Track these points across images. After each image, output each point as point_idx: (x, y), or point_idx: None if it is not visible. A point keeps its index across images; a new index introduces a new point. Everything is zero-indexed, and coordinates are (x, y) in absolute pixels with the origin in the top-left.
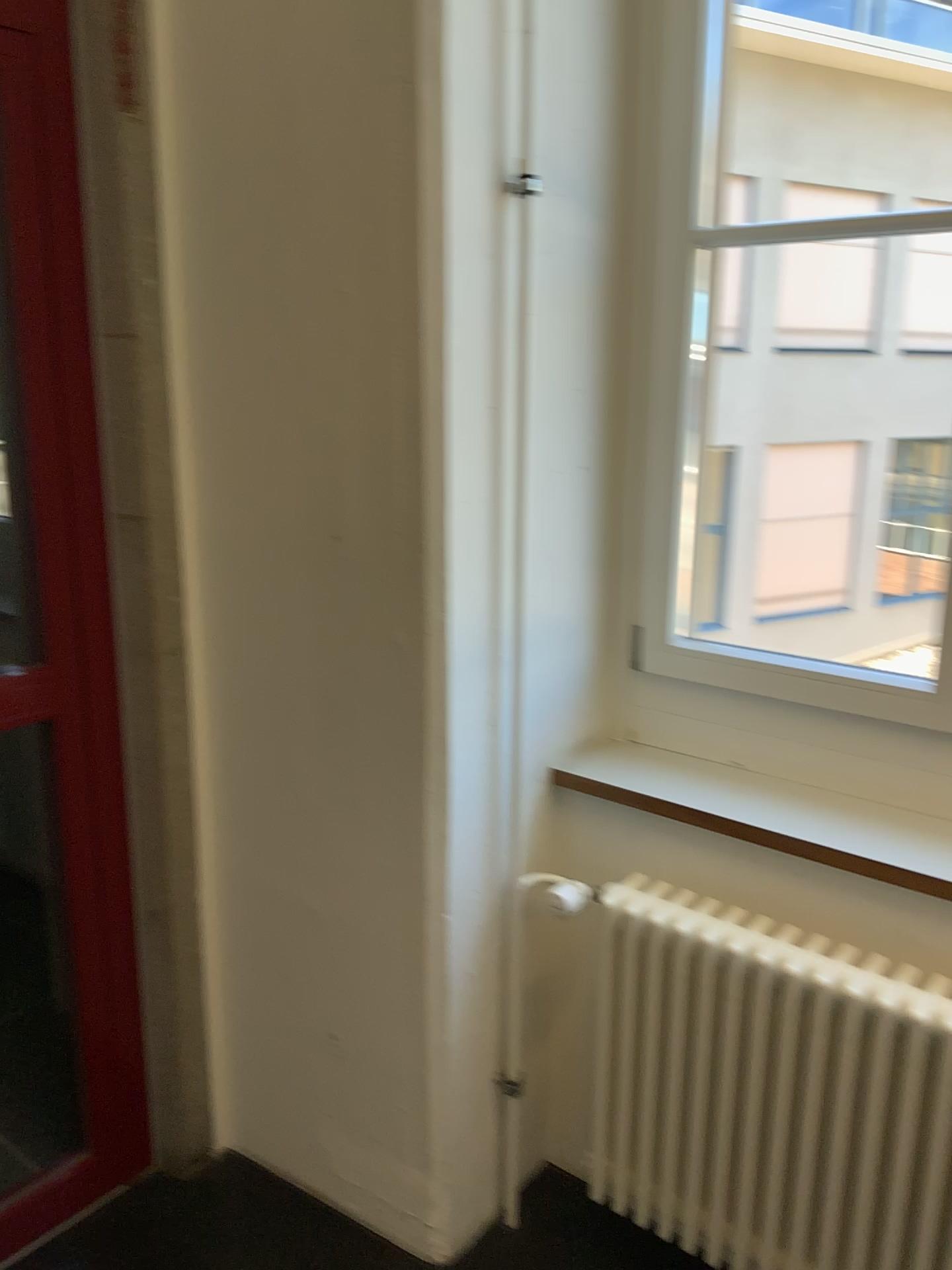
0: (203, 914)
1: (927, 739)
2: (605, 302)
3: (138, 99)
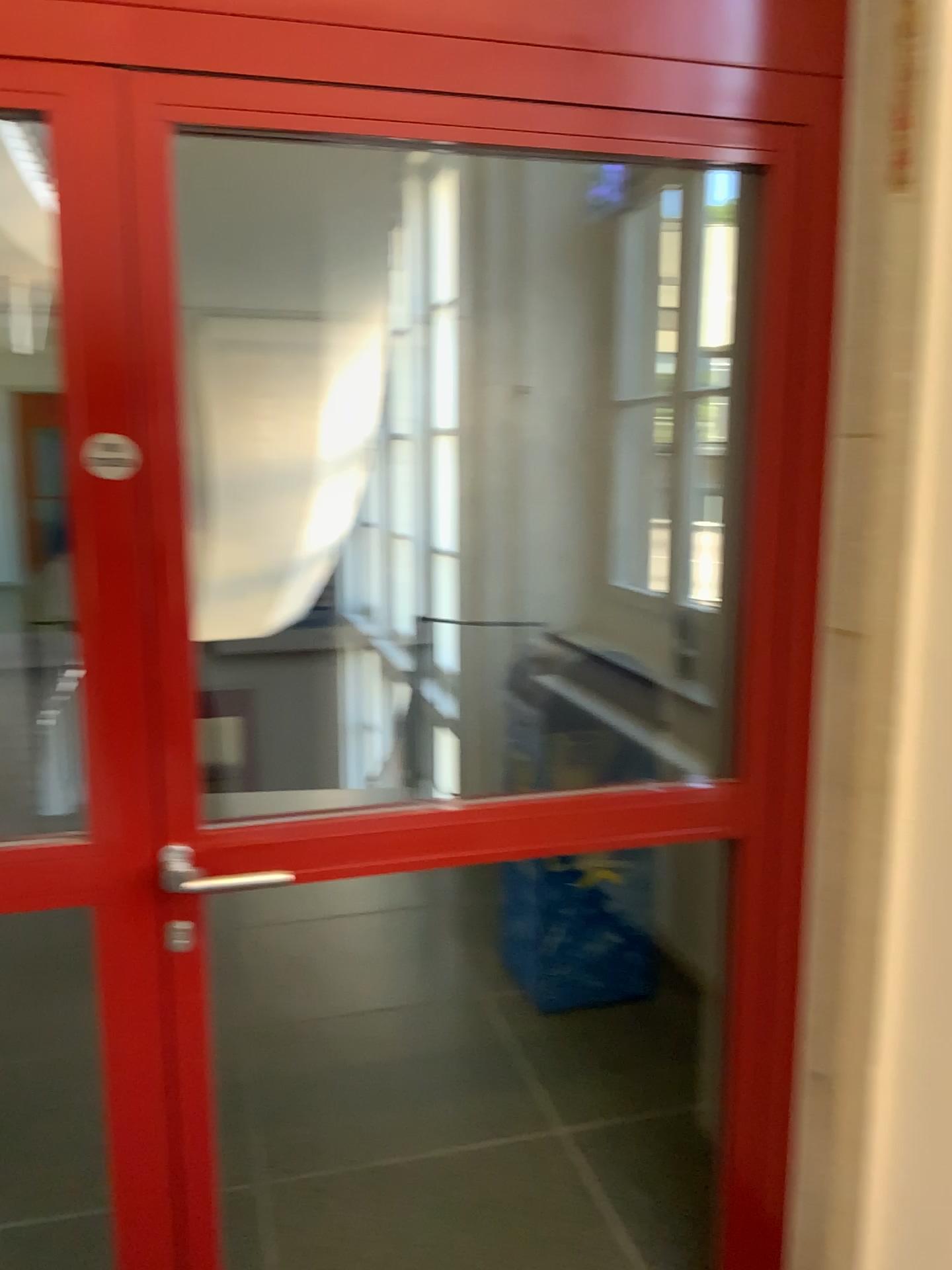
0: (883, 1098)
1: None
2: None
3: (914, 171)
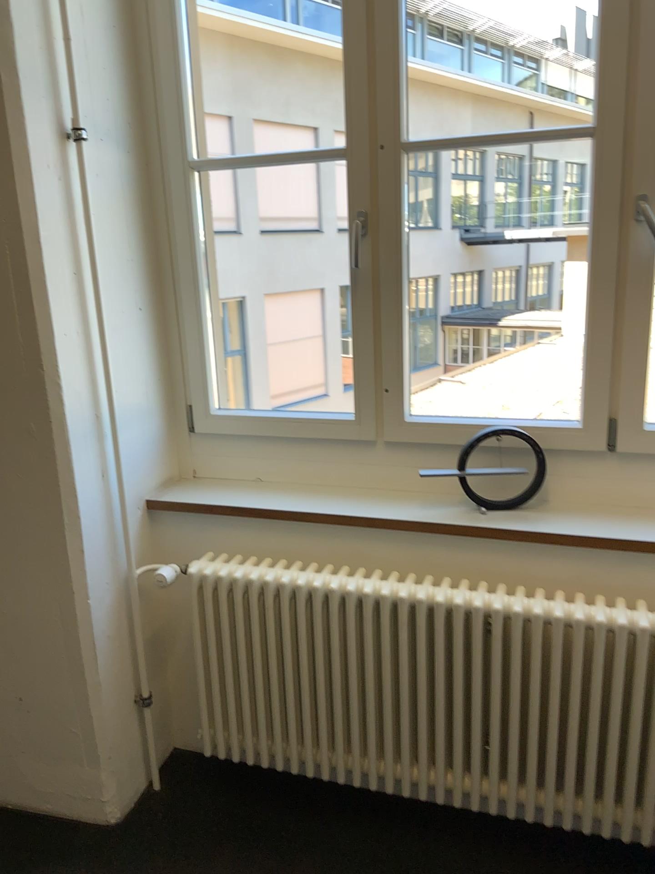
0: None
1: (362, 445)
2: (144, 204)
3: None
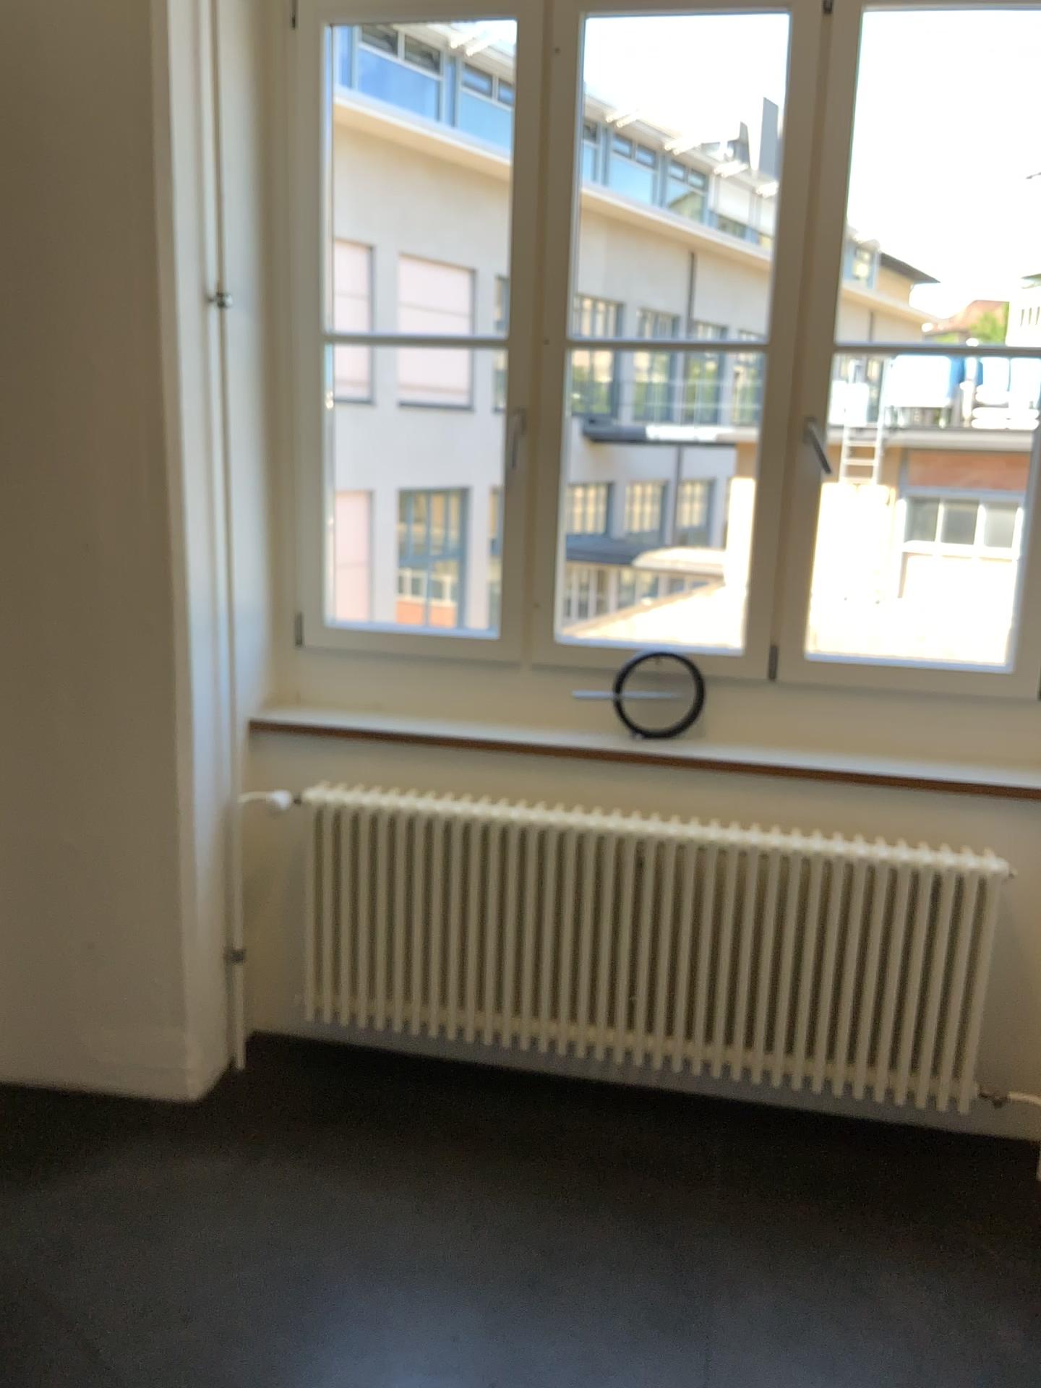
0: None
1: (505, 666)
2: (267, 375)
3: None
